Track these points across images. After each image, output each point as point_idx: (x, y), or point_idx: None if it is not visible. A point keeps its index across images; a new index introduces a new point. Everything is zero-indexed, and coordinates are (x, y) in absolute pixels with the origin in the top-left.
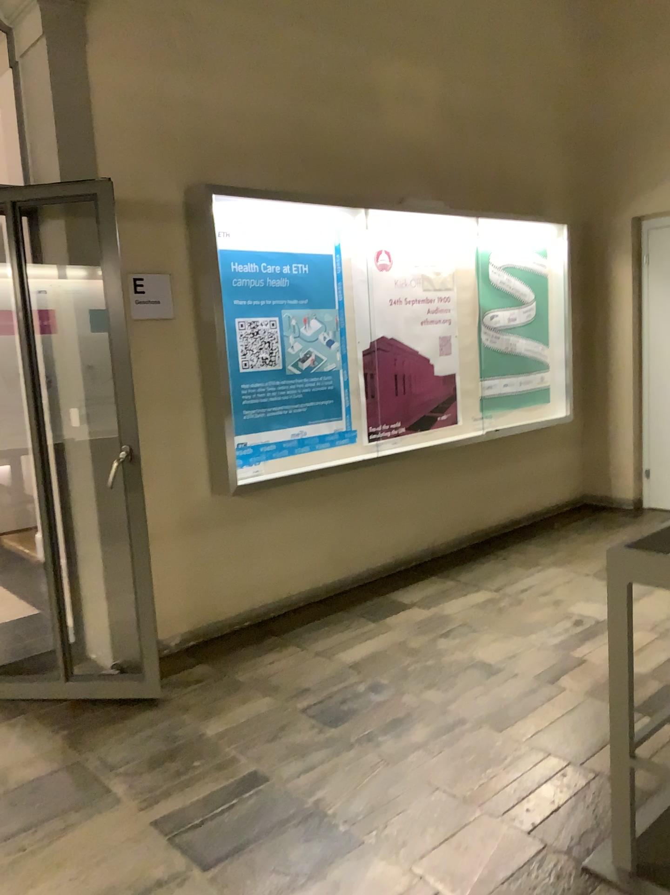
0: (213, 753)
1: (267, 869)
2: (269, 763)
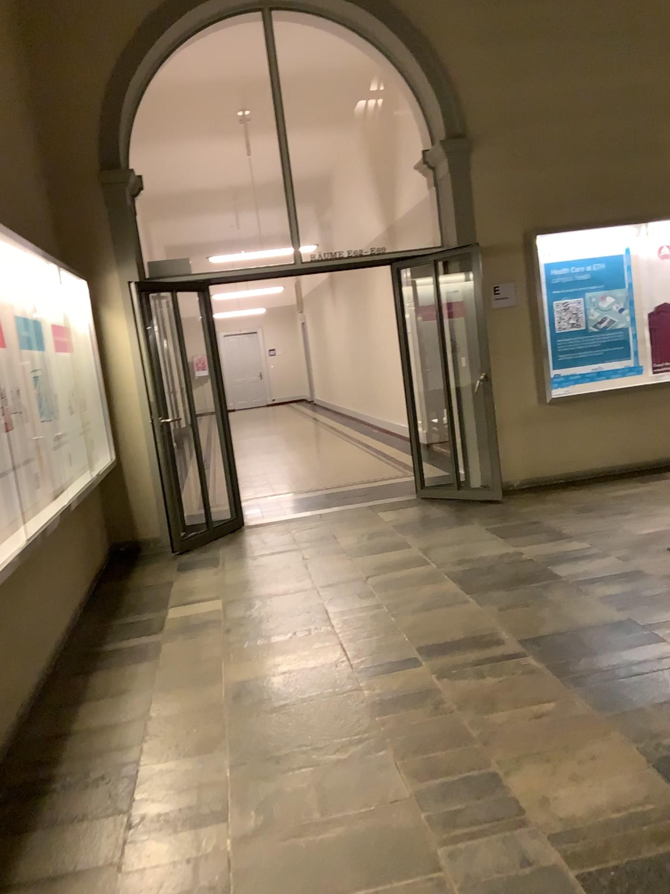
0: (521, 516)
1: (529, 539)
2: (546, 519)
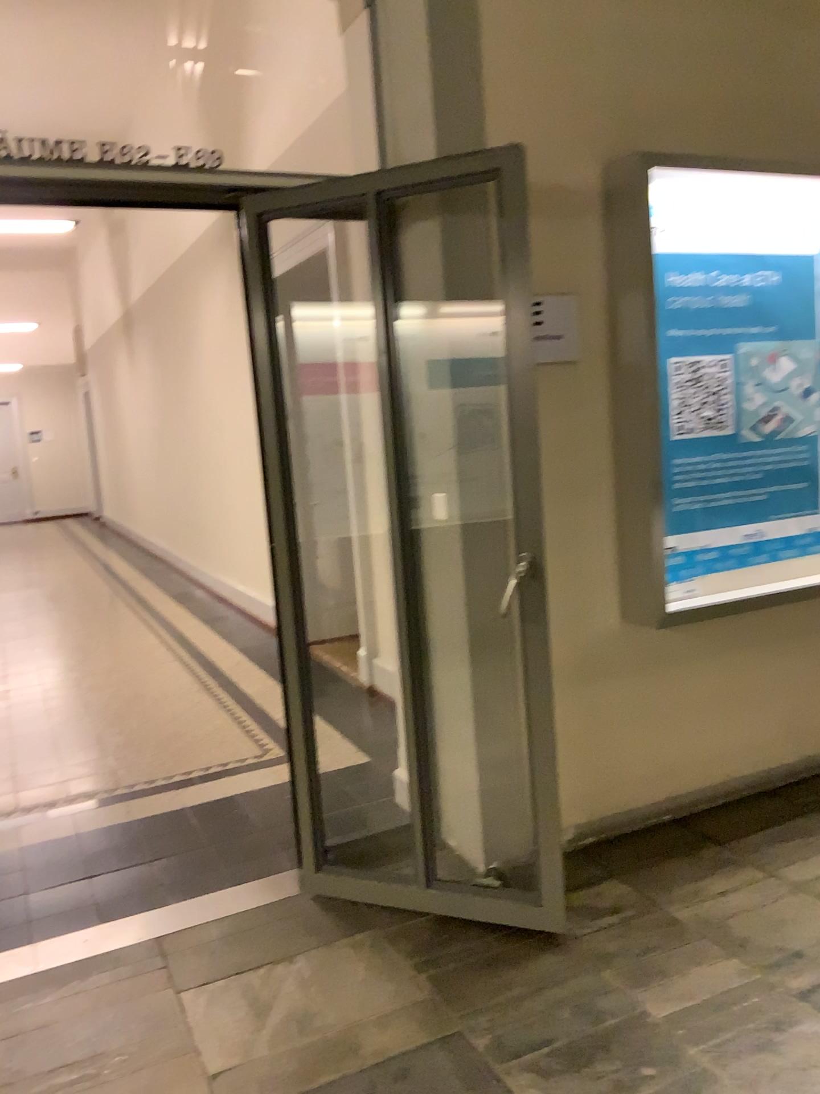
0: (676, 1058)
1: None
2: None
